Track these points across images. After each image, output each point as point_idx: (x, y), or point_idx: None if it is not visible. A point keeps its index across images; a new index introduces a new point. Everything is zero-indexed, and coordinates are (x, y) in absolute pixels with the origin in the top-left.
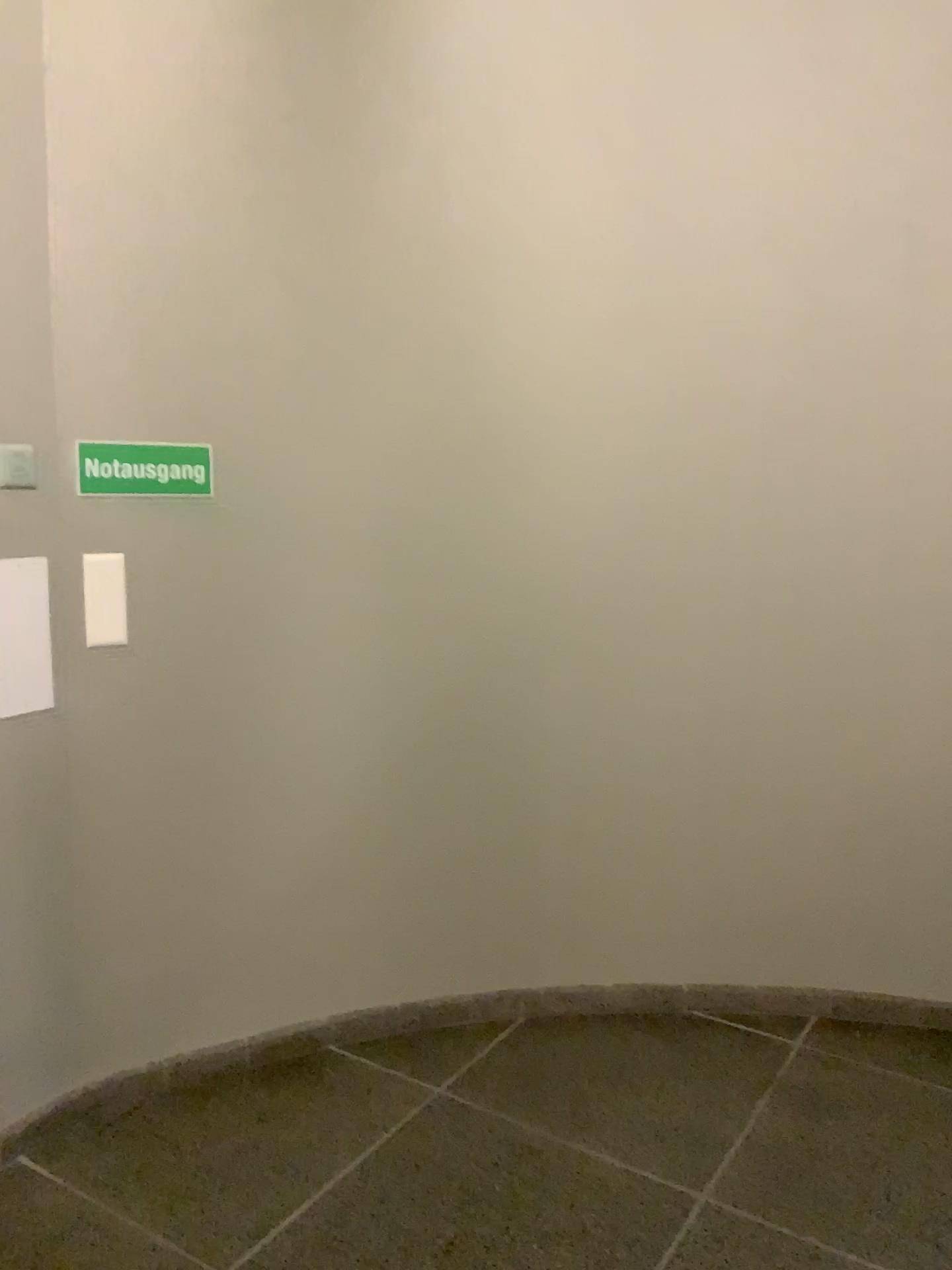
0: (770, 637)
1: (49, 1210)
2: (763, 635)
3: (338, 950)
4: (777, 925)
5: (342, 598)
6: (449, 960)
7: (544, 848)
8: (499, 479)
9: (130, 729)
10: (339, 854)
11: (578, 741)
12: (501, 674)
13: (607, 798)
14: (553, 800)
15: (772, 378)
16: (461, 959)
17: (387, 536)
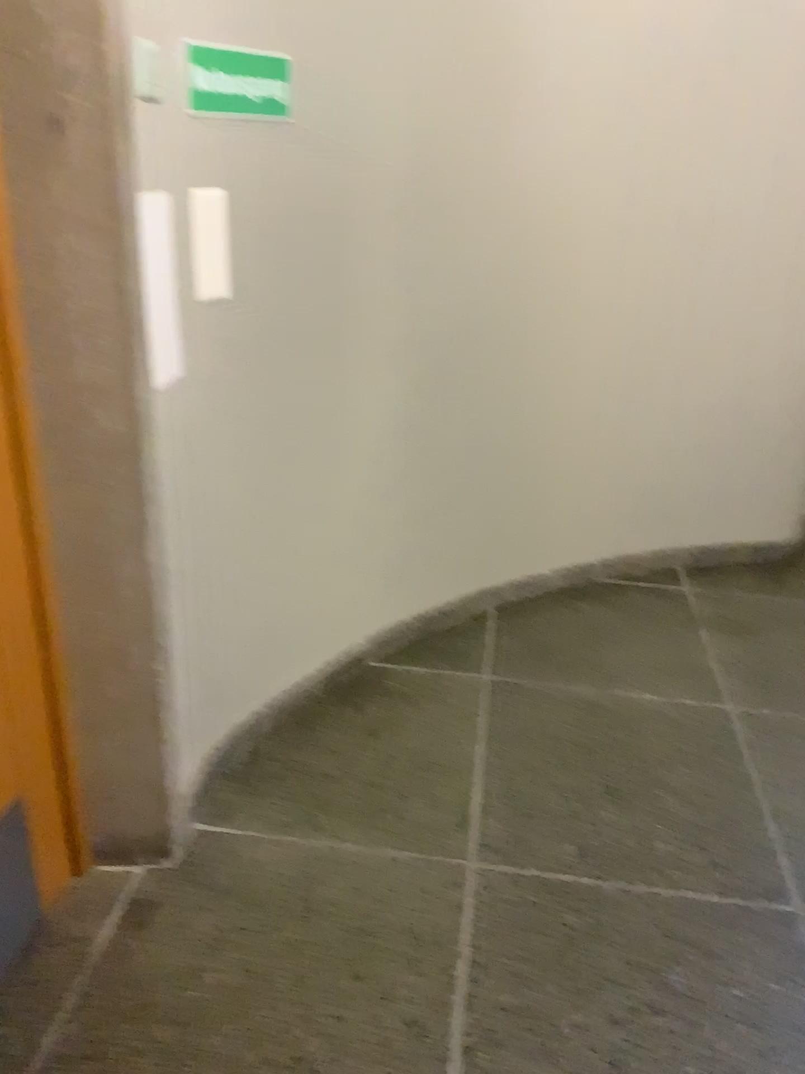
0: (684, 268)
1: (277, 856)
2: (679, 266)
3: (371, 580)
4: (661, 504)
5: (385, 241)
6: (443, 573)
7: (513, 467)
8: (506, 114)
9: (235, 392)
10: (376, 495)
11: (543, 370)
12: (494, 312)
13: (559, 418)
14: (522, 425)
15: (713, 21)
16: (451, 570)
17: (419, 173)
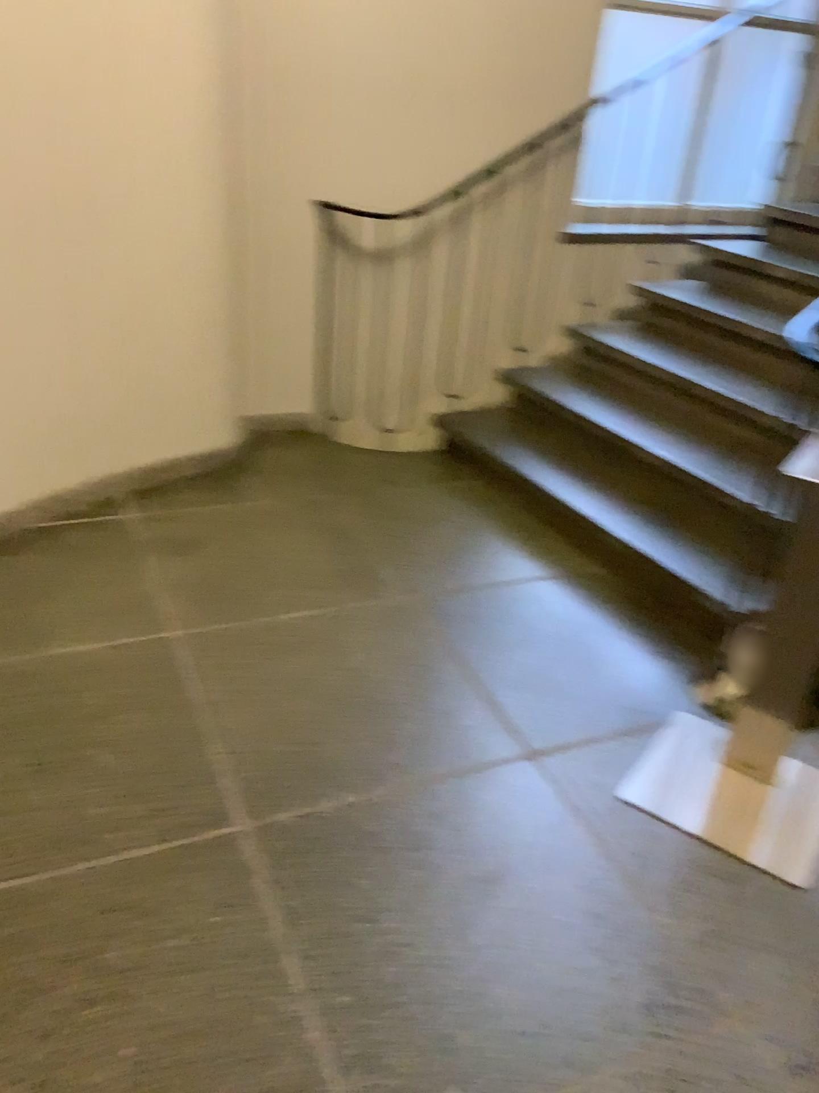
0: (43, 161)
1: None
2: (37, 159)
3: None
4: (89, 432)
5: None
6: None
7: None
8: None
9: None
10: None
11: None
12: None
13: None
14: None
15: None
16: None
17: None
